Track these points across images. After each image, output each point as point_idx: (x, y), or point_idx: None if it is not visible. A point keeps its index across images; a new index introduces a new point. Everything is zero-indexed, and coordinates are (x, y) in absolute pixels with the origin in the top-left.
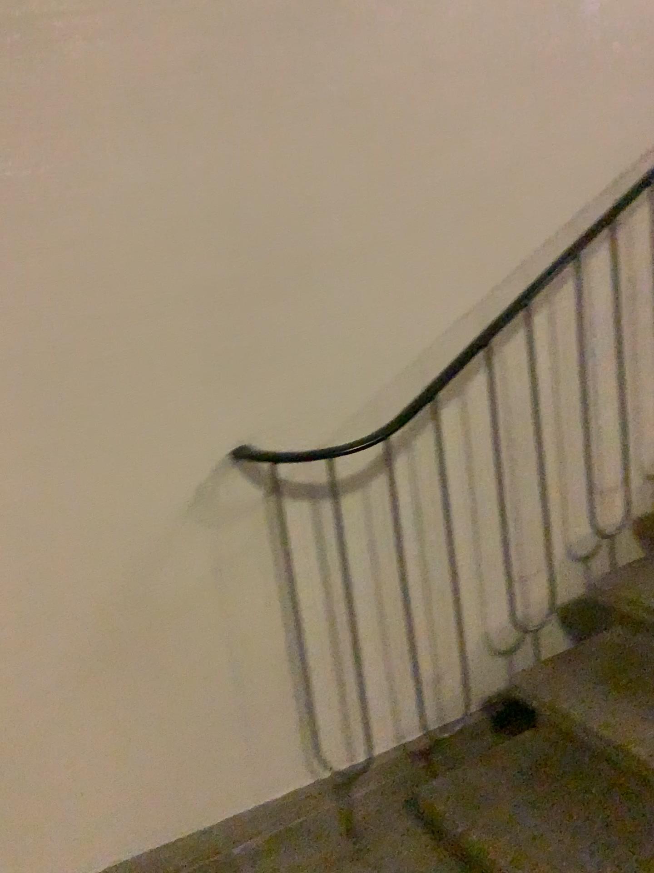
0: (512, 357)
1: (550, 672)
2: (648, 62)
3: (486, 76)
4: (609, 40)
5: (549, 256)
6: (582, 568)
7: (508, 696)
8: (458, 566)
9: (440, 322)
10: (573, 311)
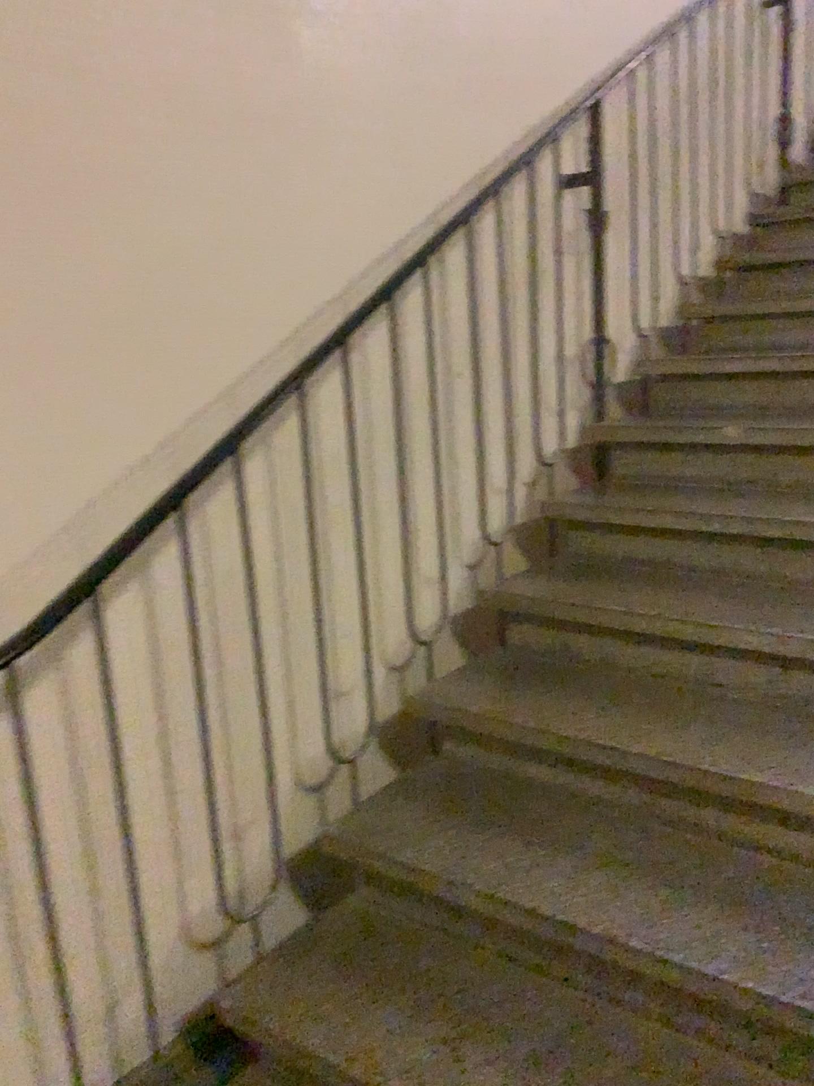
0: (215, 518)
1: (276, 974)
2: (382, 141)
3: (168, 118)
4: (333, 103)
5: (265, 378)
6: (317, 799)
7: (218, 1018)
8: (141, 828)
9: (105, 467)
10: (298, 455)
